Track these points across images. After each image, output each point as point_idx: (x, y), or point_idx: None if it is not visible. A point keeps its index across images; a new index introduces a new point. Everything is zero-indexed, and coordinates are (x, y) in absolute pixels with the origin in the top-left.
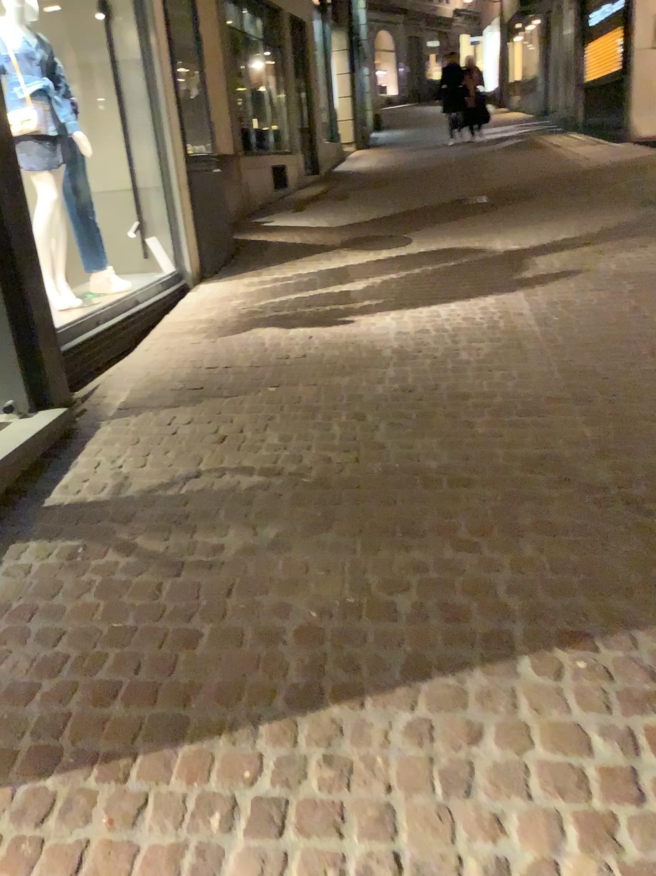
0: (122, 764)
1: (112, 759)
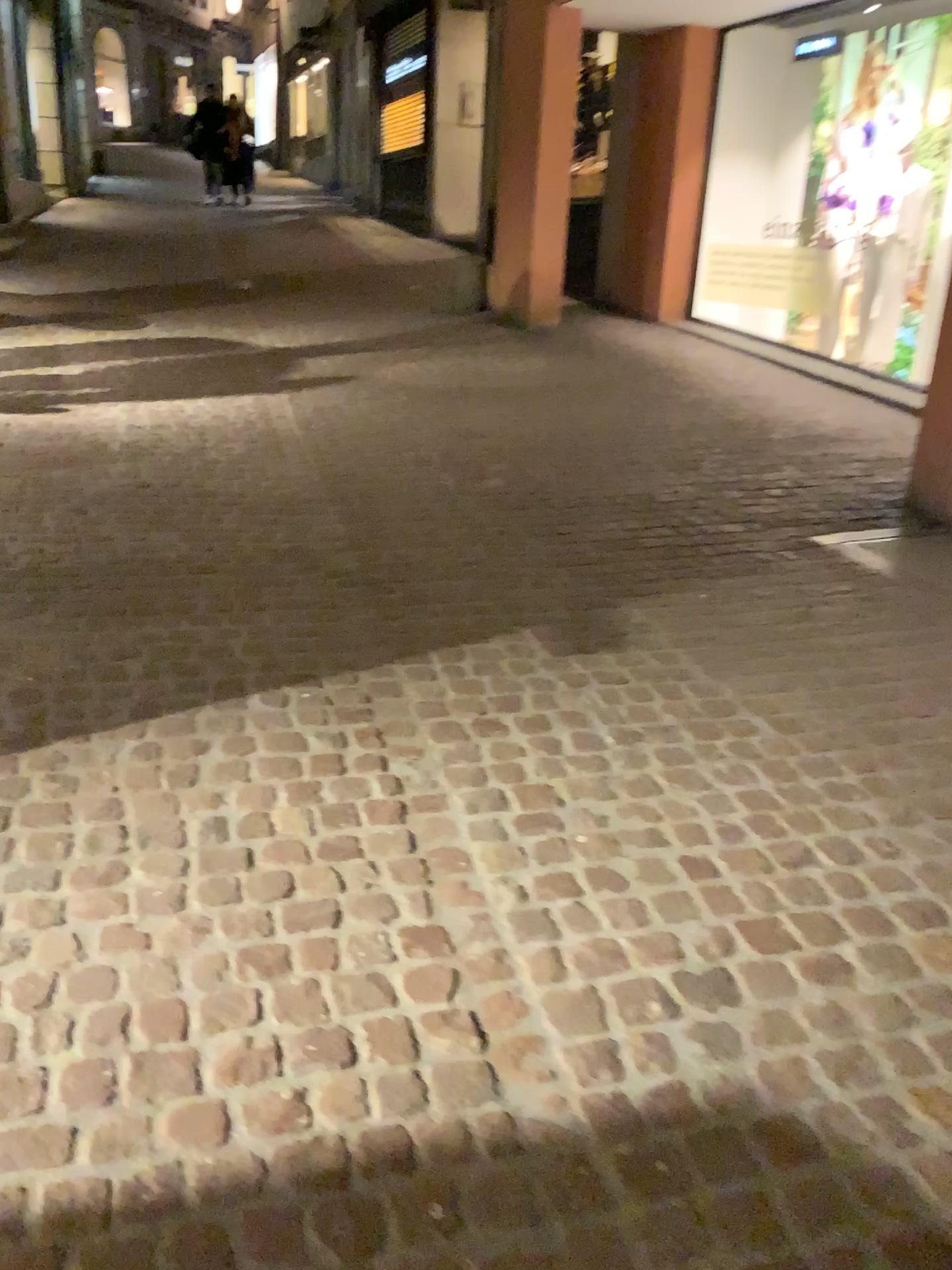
0: None
1: None
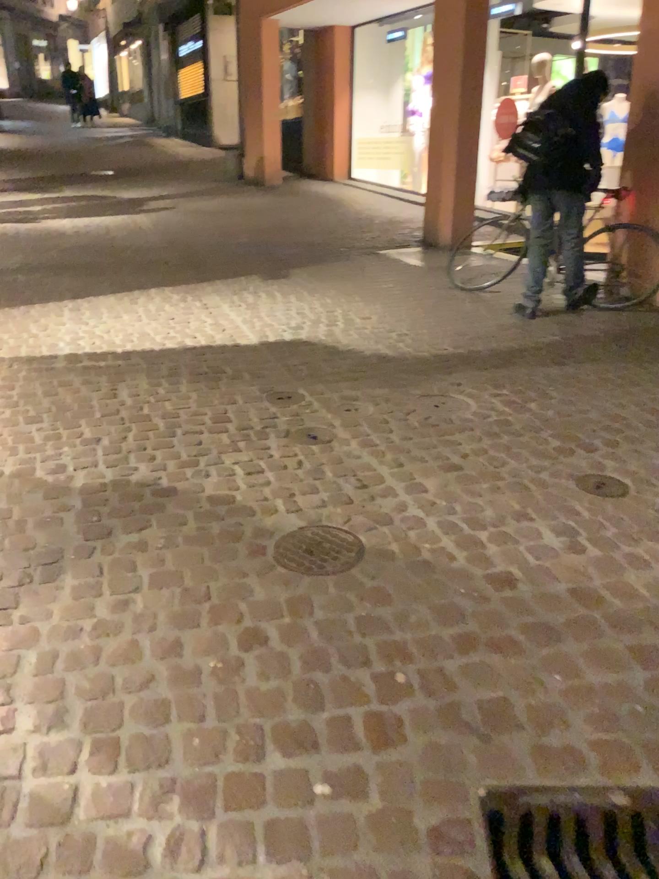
0: (18, 306)
1: (13, 306)
